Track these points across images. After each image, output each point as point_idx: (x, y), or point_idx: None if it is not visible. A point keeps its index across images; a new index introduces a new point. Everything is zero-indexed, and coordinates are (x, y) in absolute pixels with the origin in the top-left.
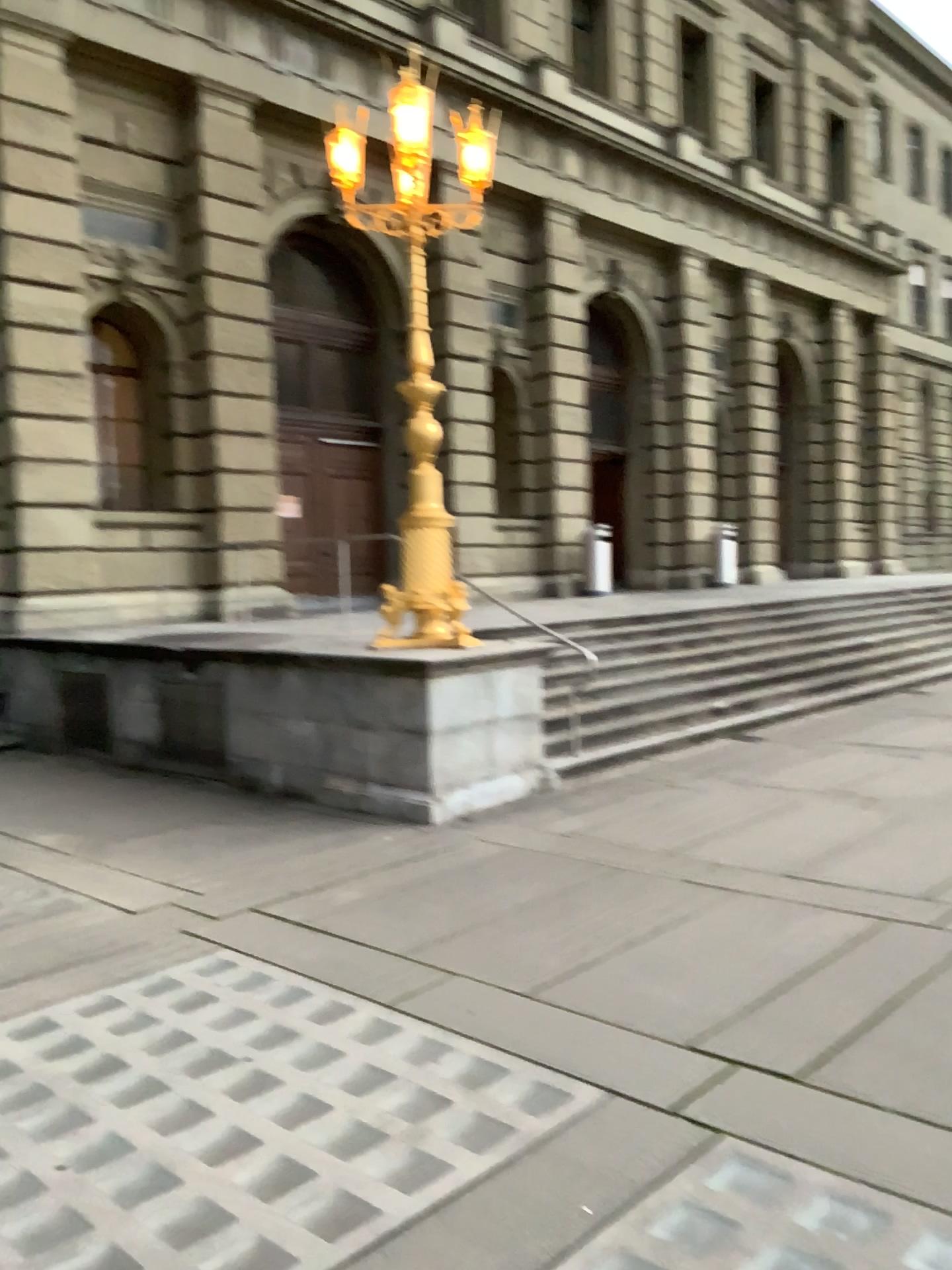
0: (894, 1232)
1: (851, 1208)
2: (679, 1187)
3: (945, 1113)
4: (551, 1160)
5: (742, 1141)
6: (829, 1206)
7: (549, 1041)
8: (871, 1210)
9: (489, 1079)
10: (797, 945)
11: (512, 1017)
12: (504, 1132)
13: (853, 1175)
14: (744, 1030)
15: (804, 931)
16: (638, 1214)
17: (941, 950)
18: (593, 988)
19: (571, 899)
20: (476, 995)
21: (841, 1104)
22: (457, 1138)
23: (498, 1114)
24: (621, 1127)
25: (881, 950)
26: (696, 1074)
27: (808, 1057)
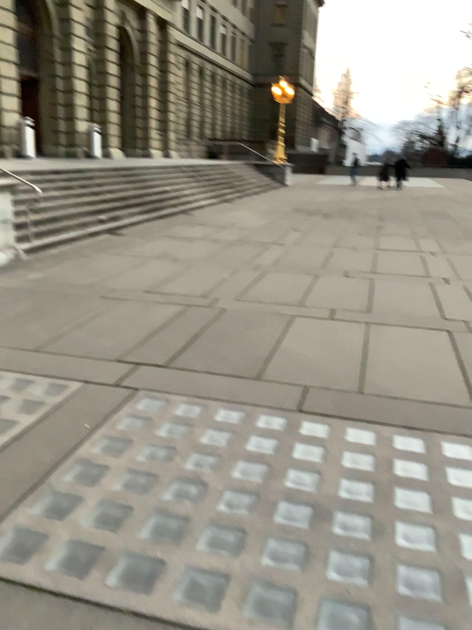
0: (209, 411)
1: (192, 406)
2: (125, 411)
3: (220, 371)
4: (67, 412)
5: (147, 392)
6: (184, 407)
7: (51, 369)
8: (200, 406)
9: (27, 387)
10: (153, 320)
11: (30, 361)
12: (41, 406)
13: (191, 396)
14: (138, 354)
15: (155, 314)
16: (110, 423)
17: (210, 316)
18: (66, 345)
19: (44, 310)
20: (8, 355)
21: (182, 374)
22: (19, 411)
23: (36, 400)
24: (95, 395)
25: (187, 319)
26: (122, 372)
27: (166, 359)
